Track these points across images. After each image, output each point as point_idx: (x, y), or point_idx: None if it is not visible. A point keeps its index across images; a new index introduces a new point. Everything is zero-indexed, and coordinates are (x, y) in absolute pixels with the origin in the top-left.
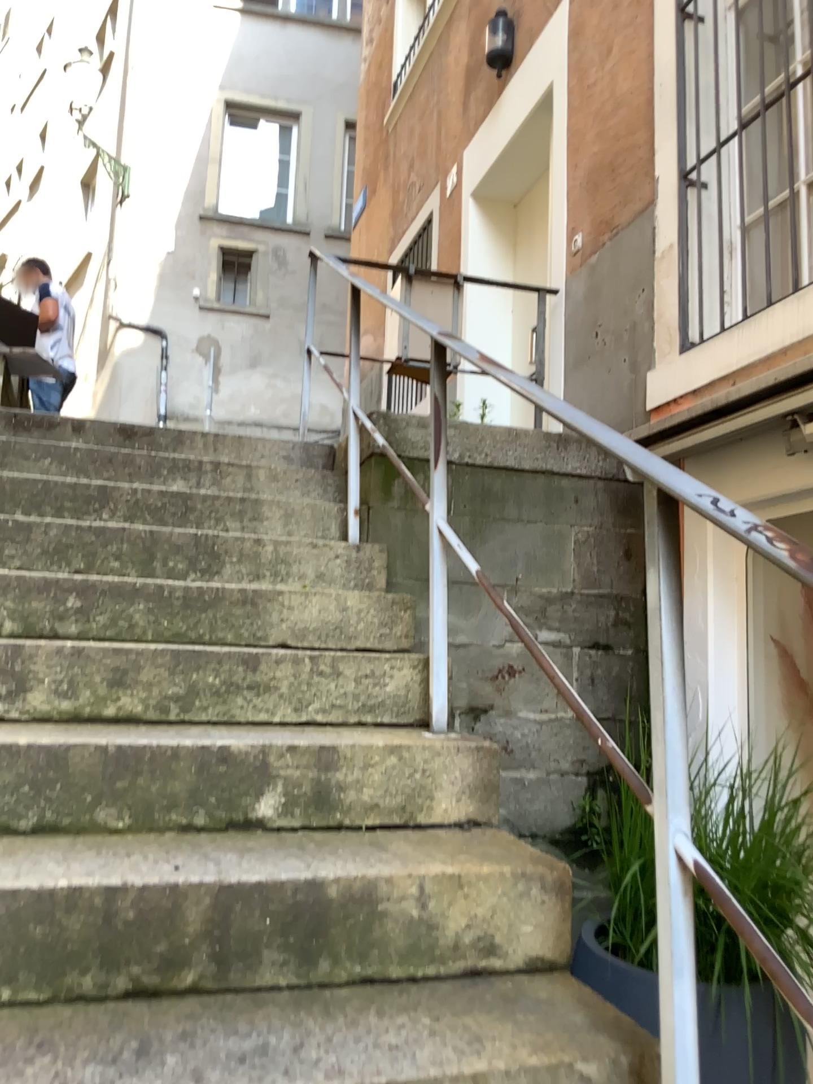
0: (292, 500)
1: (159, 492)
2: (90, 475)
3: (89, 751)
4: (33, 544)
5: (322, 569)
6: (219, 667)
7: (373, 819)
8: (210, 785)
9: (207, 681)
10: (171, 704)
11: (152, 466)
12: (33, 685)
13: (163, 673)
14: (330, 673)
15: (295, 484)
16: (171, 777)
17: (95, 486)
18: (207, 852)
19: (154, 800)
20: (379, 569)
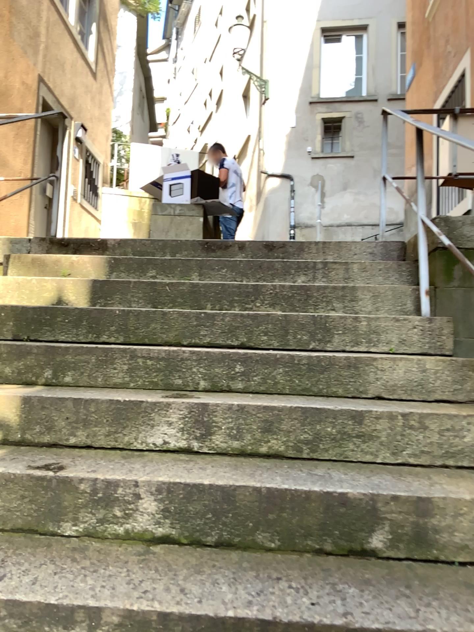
0: (378, 285)
1: (290, 286)
2: (248, 278)
3: (248, 491)
4: (215, 328)
5: (404, 337)
6: (335, 419)
7: (463, 558)
8: (334, 521)
9: (327, 431)
10: (303, 448)
11: (285, 268)
12: (214, 431)
13: (297, 423)
14: (417, 425)
15: (380, 273)
16: (305, 512)
17: (251, 285)
18: (333, 581)
19: (294, 529)
20: (447, 335)
